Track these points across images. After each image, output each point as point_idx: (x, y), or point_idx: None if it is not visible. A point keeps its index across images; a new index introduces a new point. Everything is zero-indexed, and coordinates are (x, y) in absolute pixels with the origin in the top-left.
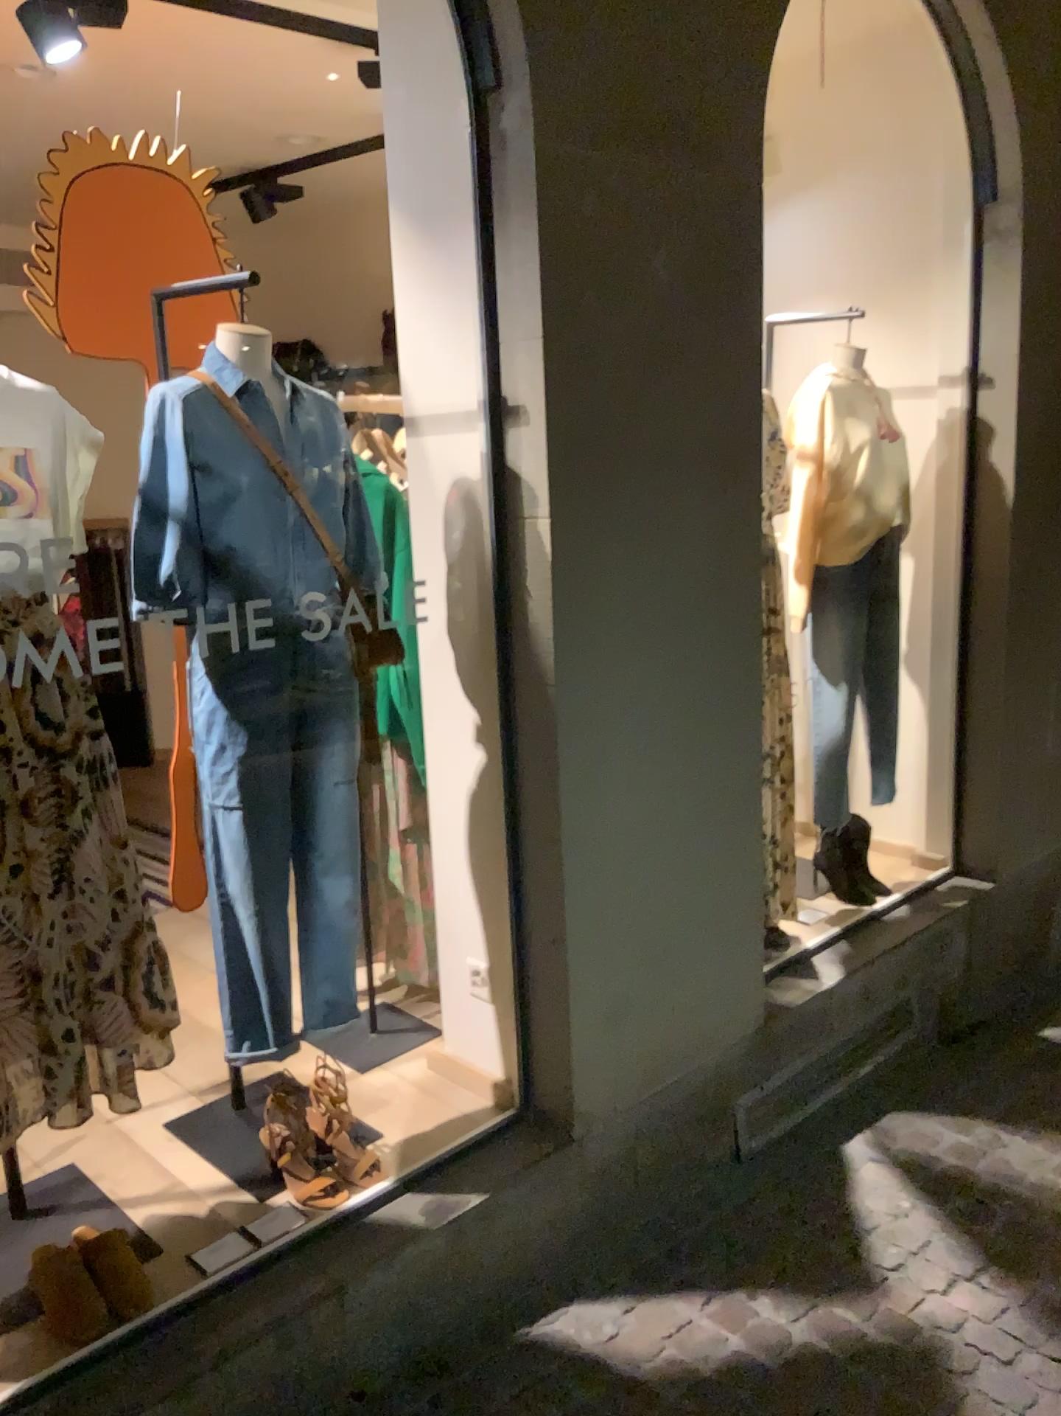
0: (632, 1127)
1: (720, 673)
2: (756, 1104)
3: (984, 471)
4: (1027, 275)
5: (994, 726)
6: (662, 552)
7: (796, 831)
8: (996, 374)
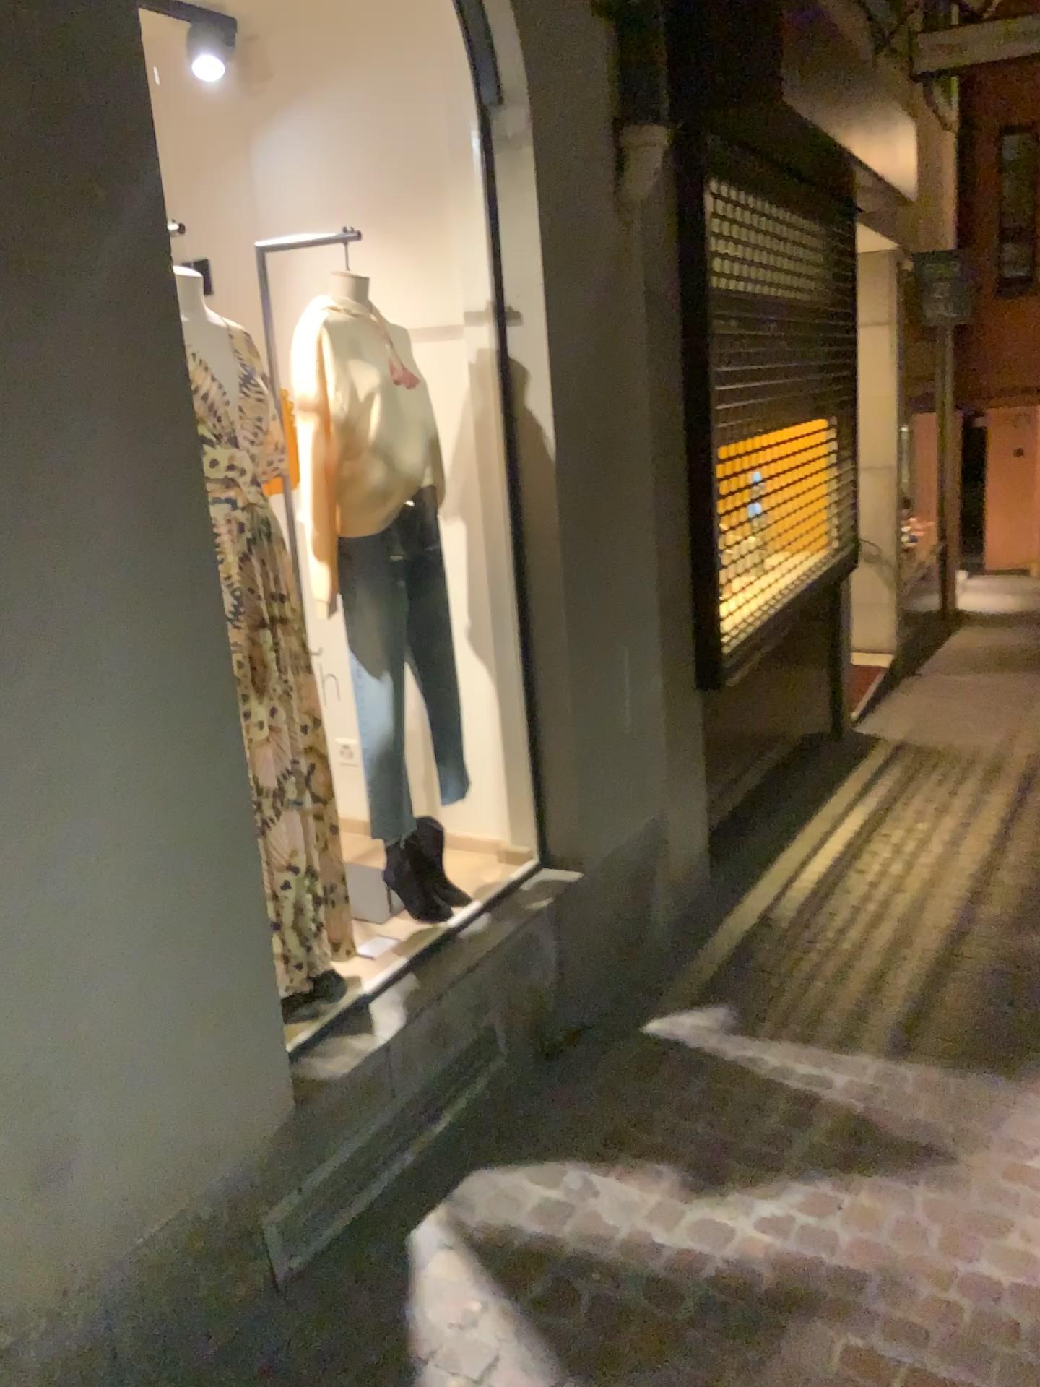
0: (100, 1304)
1: (165, 689)
2: (294, 1212)
3: (524, 416)
4: (543, 190)
5: (565, 702)
6: (37, 535)
7: (341, 854)
8: (523, 305)
